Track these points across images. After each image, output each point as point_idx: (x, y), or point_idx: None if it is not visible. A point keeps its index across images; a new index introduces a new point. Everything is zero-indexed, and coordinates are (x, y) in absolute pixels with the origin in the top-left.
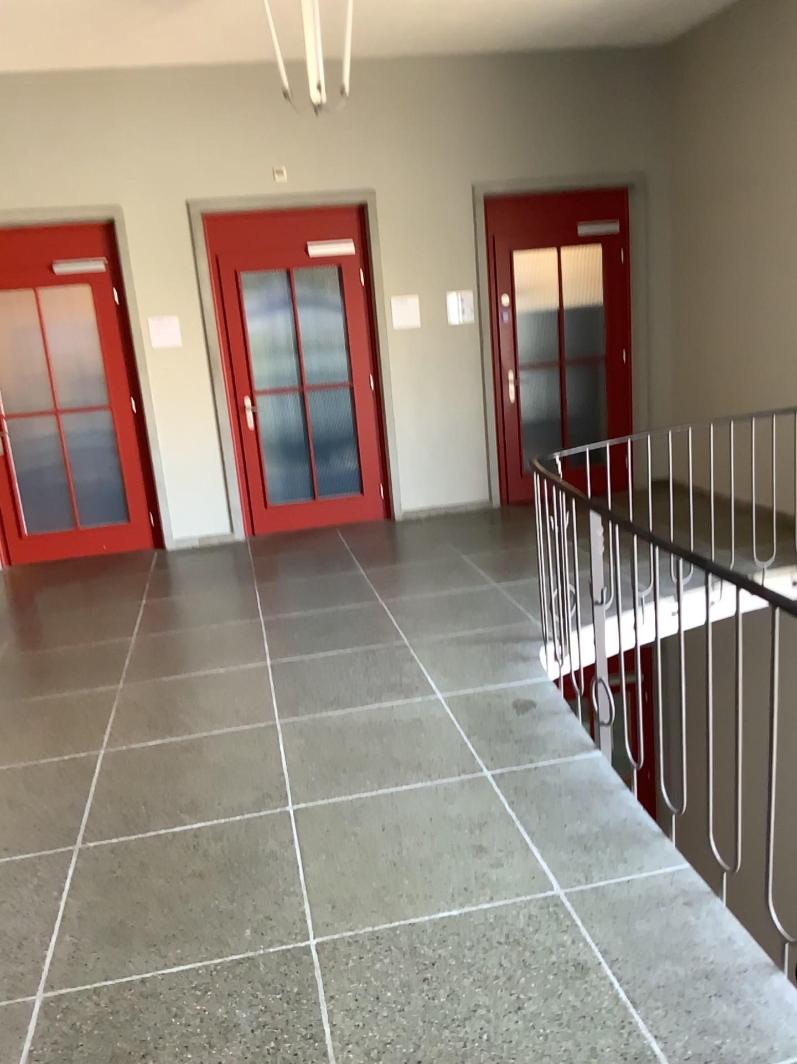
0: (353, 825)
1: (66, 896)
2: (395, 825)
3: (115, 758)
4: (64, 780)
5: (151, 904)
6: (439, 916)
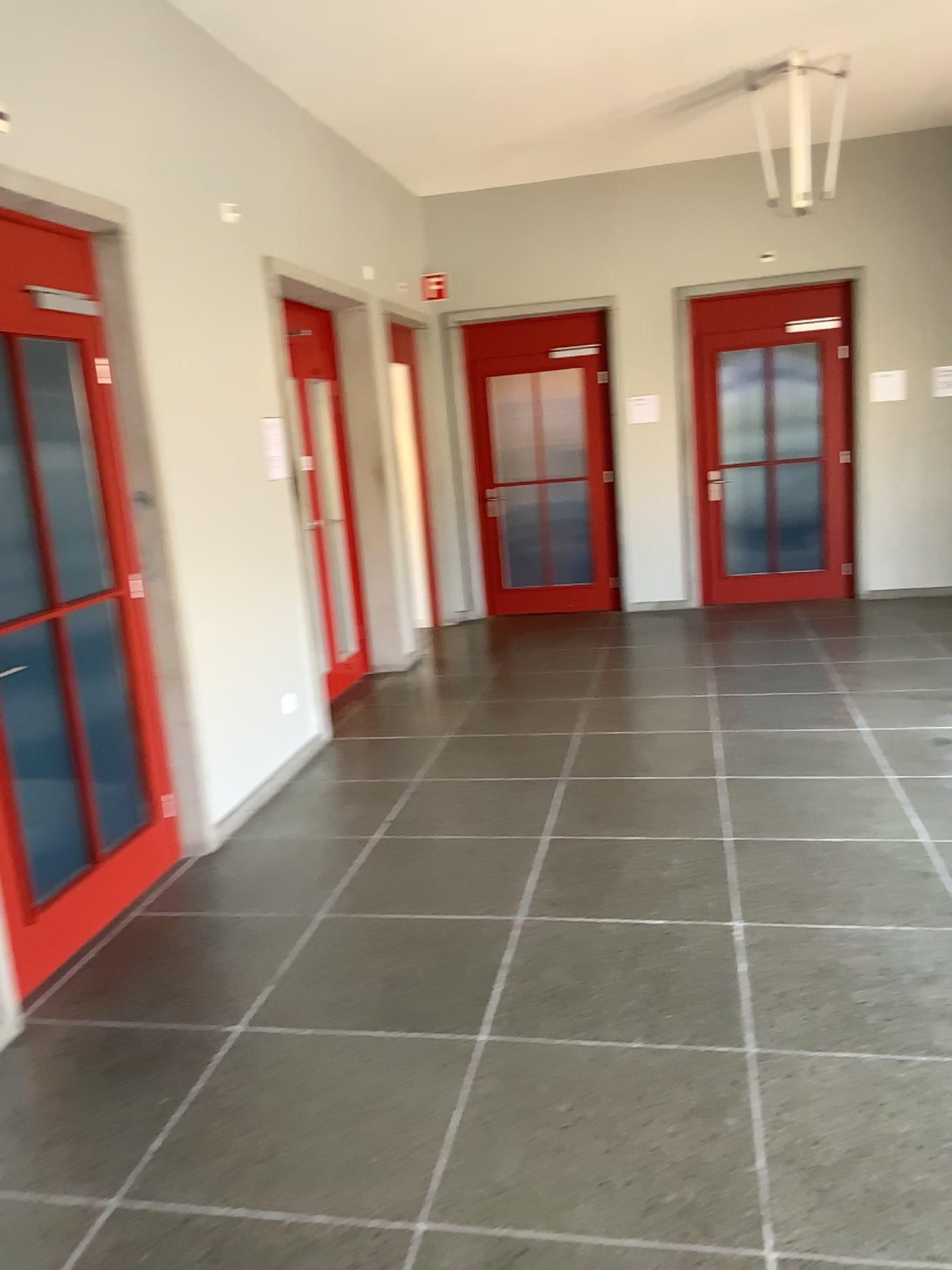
0: (769, 791)
1: (559, 800)
2: (803, 796)
3: (588, 739)
4: (552, 746)
5: (617, 810)
6: (825, 839)
